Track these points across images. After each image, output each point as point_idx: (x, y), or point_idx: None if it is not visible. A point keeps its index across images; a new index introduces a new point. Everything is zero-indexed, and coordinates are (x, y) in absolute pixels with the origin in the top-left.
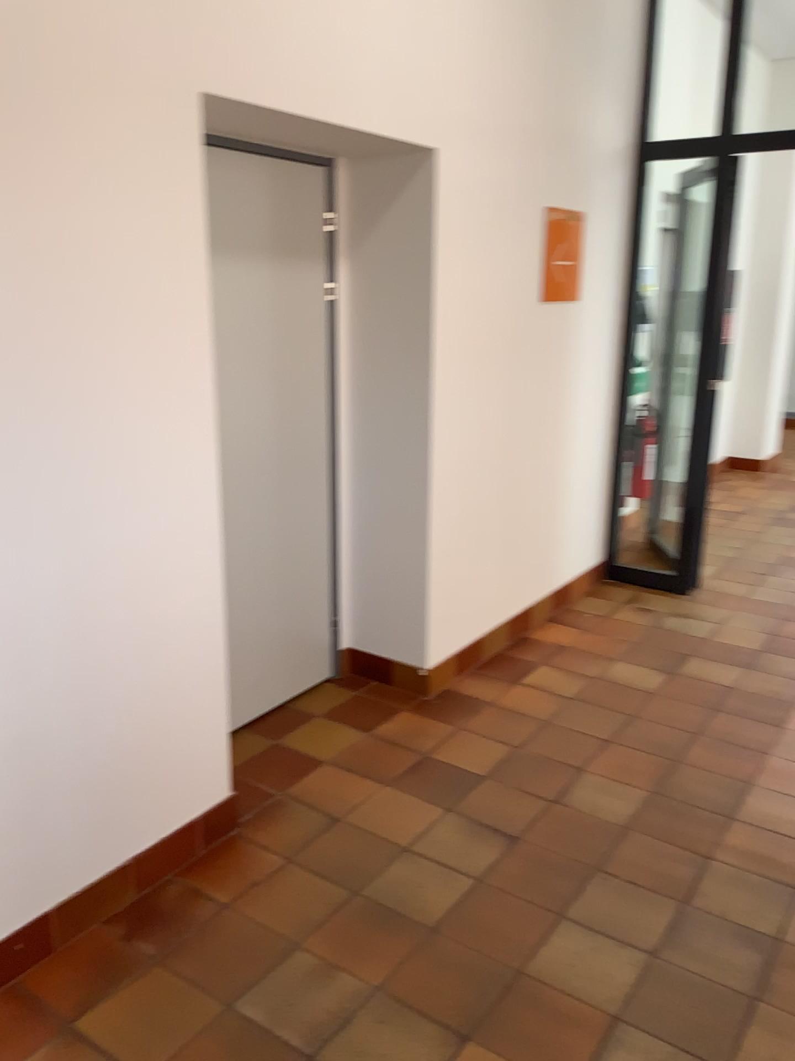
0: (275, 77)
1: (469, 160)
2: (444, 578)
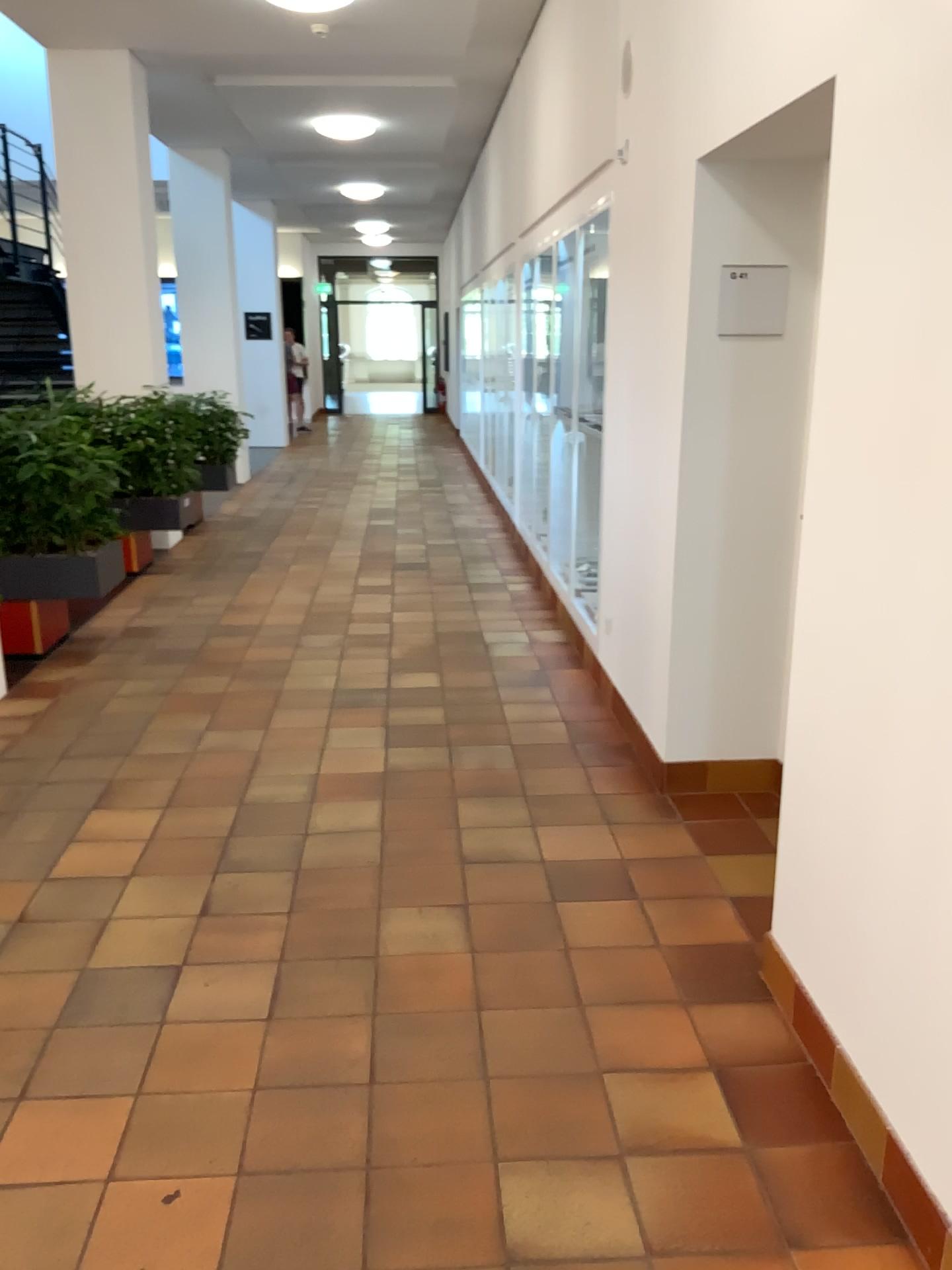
0: (714, 115)
1: (882, 48)
2: (799, 820)
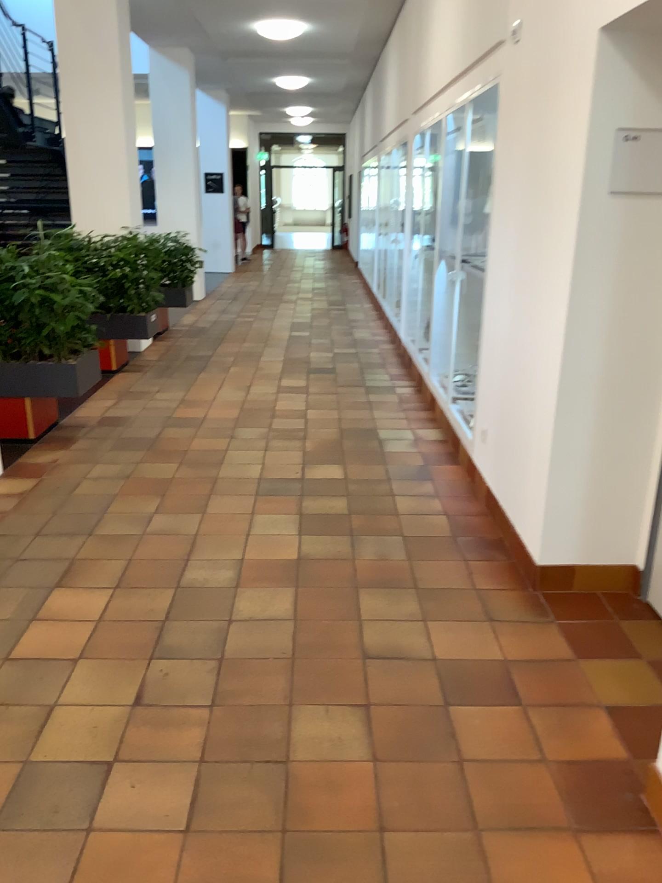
0: None
1: None
2: None
